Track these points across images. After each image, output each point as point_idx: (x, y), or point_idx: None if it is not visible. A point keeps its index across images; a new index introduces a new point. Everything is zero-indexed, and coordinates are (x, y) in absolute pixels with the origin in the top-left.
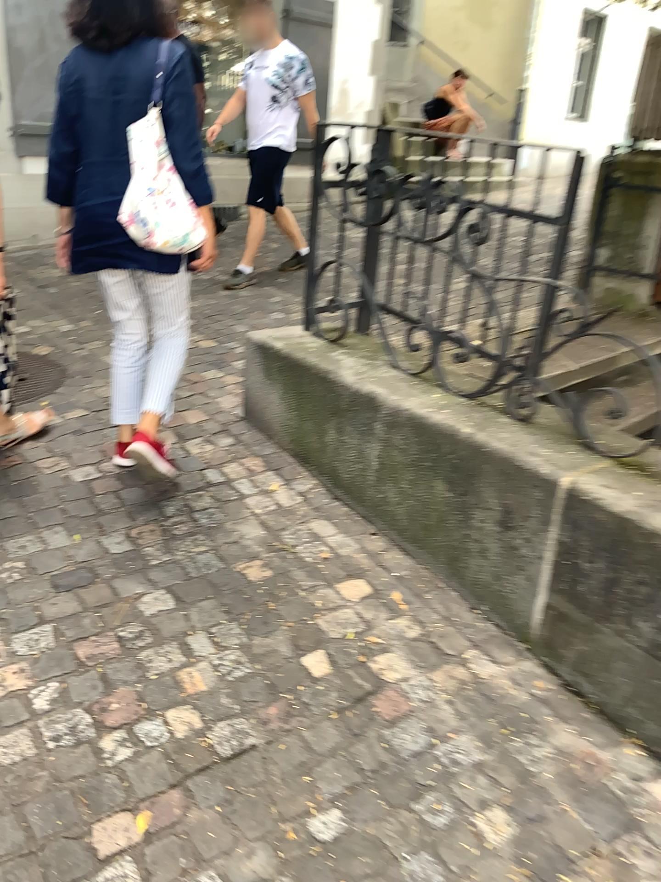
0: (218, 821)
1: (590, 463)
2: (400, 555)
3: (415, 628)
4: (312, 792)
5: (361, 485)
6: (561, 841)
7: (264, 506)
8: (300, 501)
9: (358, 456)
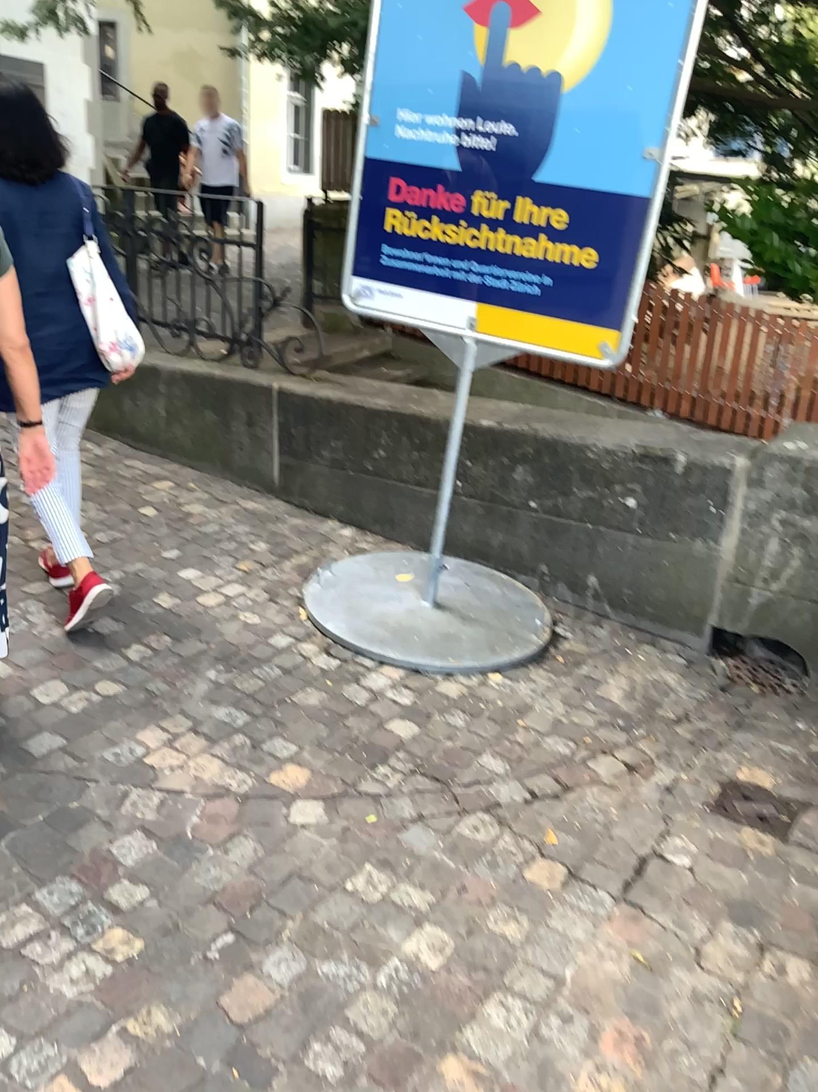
0: (112, 556)
1: (290, 376)
2: (189, 468)
3: (205, 493)
4: (160, 545)
5: (155, 432)
6: (292, 545)
7: (88, 454)
8: (113, 451)
9: (151, 412)
